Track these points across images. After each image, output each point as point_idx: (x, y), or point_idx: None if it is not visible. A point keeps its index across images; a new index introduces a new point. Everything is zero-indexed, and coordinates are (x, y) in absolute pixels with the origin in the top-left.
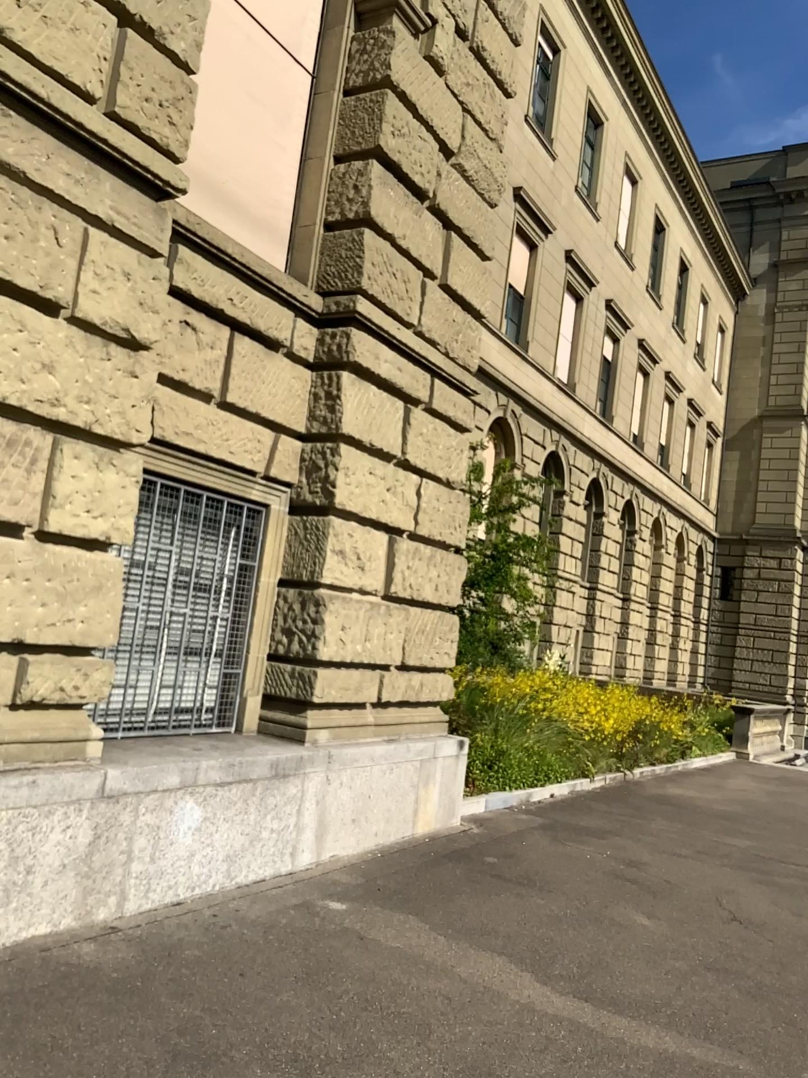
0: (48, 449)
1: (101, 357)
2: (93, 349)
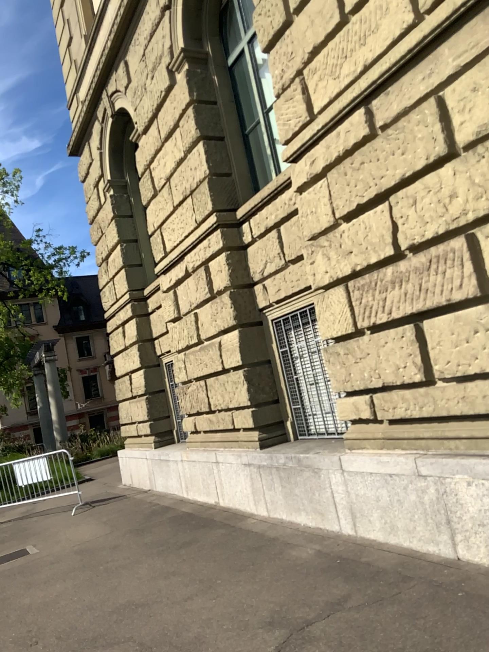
0: (461, 246)
1: (474, 161)
2: (465, 162)
